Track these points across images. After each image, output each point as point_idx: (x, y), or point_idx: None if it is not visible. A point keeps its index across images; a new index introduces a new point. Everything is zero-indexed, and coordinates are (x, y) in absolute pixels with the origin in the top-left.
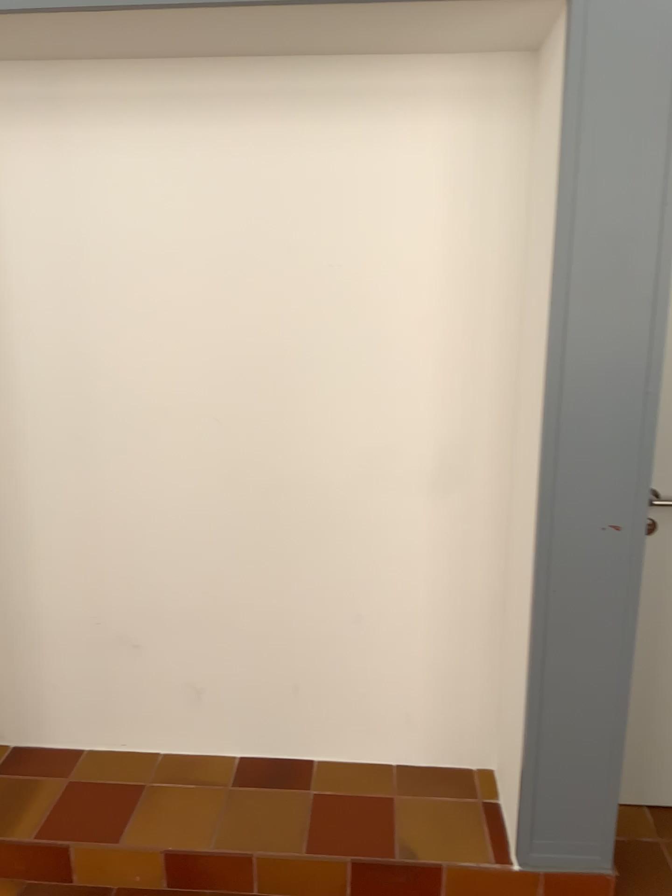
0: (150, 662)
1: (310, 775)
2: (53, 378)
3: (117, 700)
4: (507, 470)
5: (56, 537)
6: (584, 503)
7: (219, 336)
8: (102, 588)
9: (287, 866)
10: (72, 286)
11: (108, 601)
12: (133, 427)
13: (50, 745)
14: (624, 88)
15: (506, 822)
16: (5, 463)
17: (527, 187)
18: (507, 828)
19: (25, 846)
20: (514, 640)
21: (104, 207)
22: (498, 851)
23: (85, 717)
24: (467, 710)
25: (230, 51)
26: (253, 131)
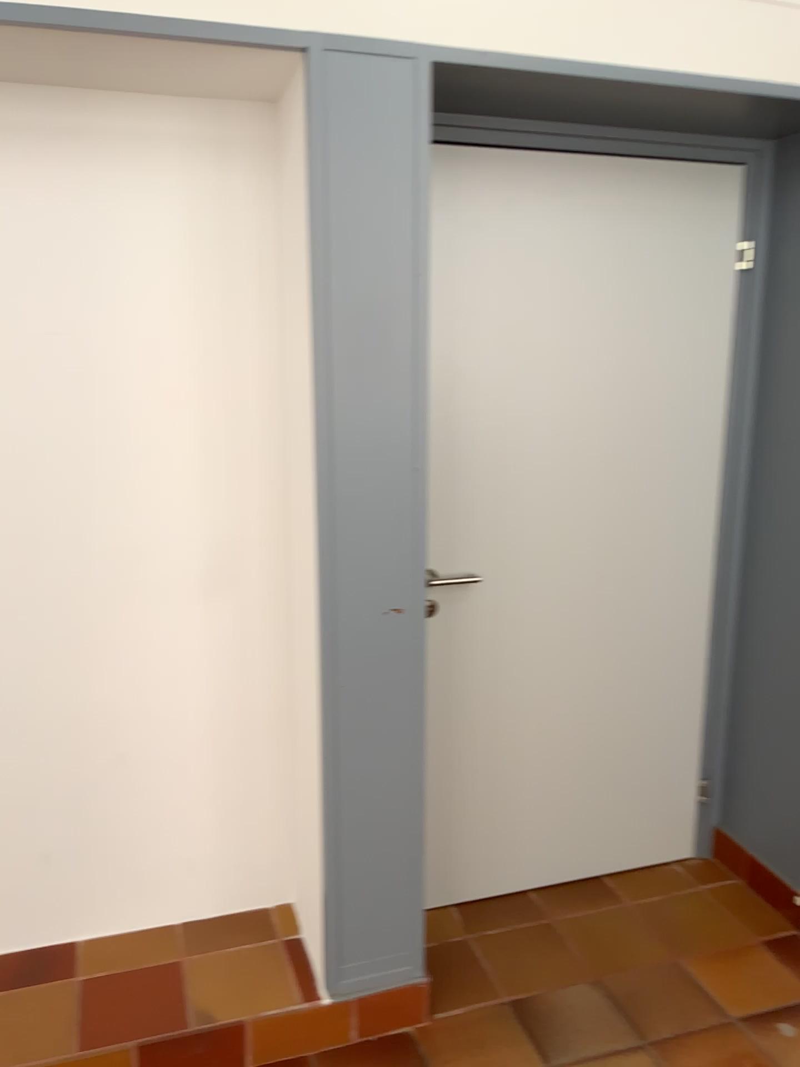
0: None
1: (68, 965)
2: None
3: None
4: (276, 563)
5: None
6: (360, 588)
7: None
8: None
9: None
10: None
11: None
12: None
13: None
14: (360, 148)
15: (308, 958)
16: None
17: (270, 247)
18: (311, 964)
19: None
20: (299, 751)
21: None
22: (301, 992)
23: None
24: (254, 844)
25: None
26: None
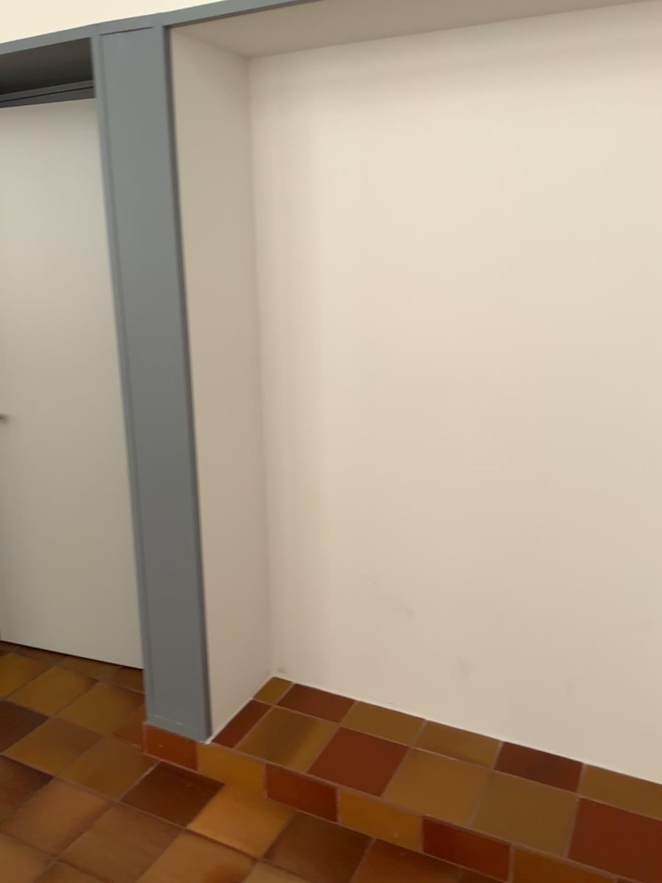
0: (424, 629)
1: (580, 777)
2: (354, 348)
3: (390, 660)
4: None
5: (346, 498)
6: None
7: (519, 310)
8: (384, 552)
9: (550, 867)
10: (378, 259)
11: (389, 565)
12: (424, 399)
13: (327, 690)
14: None
15: None
16: (307, 425)
17: None
18: None
19: (301, 778)
20: None
21: (413, 181)
22: None
23: (360, 670)
24: None
25: (556, 6)
26: (573, 91)
